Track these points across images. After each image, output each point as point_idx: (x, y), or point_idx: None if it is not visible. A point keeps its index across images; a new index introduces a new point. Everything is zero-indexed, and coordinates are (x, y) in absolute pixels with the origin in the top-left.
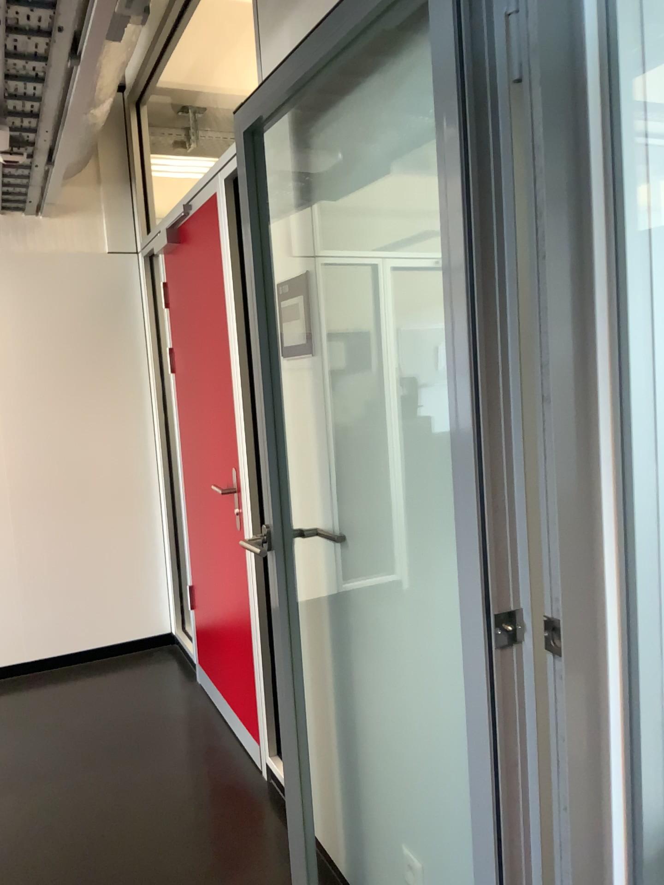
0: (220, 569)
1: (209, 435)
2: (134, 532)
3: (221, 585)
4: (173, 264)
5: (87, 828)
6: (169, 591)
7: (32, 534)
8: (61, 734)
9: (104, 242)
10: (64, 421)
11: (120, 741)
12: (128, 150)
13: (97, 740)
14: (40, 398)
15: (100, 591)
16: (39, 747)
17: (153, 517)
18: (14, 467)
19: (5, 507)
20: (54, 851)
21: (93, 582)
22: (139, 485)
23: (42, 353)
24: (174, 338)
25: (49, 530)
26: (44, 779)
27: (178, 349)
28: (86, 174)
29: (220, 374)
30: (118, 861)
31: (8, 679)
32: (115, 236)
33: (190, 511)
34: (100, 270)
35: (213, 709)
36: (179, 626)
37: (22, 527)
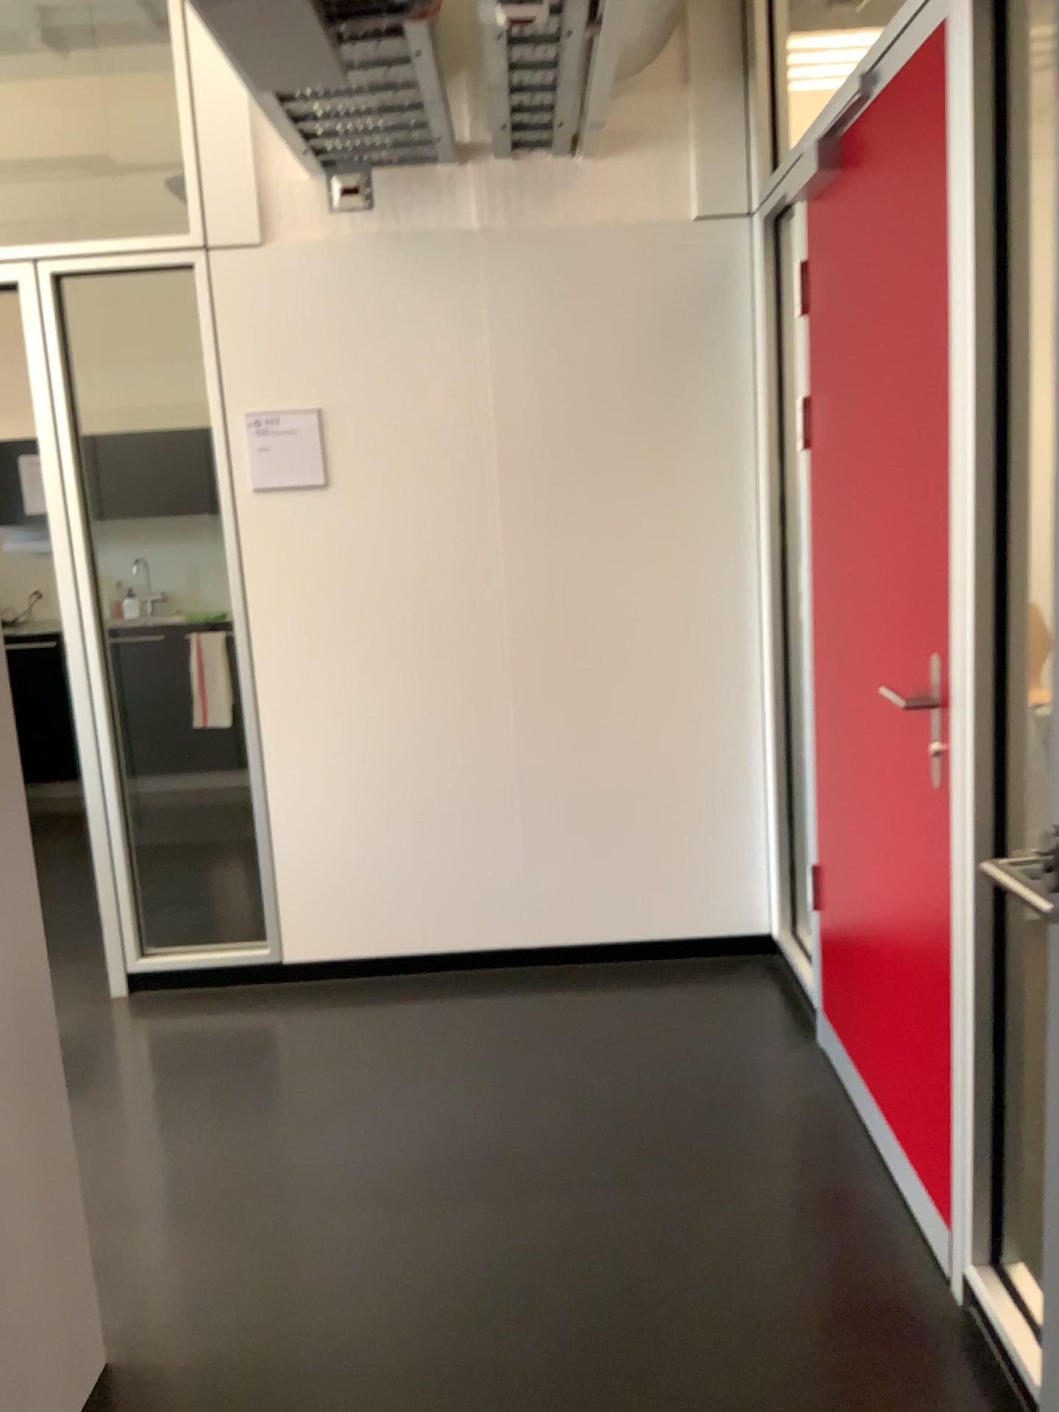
0: (885, 853)
1: (879, 576)
2: (714, 746)
3: (885, 883)
4: (825, 217)
5: (605, 1313)
6: (772, 859)
7: (542, 736)
8: (572, 1098)
9: (687, 198)
10: (603, 539)
11: (672, 1138)
12: (743, 6)
13: (632, 1126)
14: (564, 496)
15: (651, 845)
16: (535, 1116)
17: (750, 721)
18: (517, 618)
19: (501, 686)
20: (546, 1348)
21: (640, 826)
22: (729, 661)
23: (570, 415)
24: (816, 376)
25: (570, 731)
26: (538, 1184)
27: (823, 399)
28: (662, 65)
29: (917, 447)
30: (658, 1411)
31: (497, 971)
32: (709, 186)
33: (823, 721)
34: (678, 255)
35: (847, 1107)
36: (786, 923)
37: (527, 723)
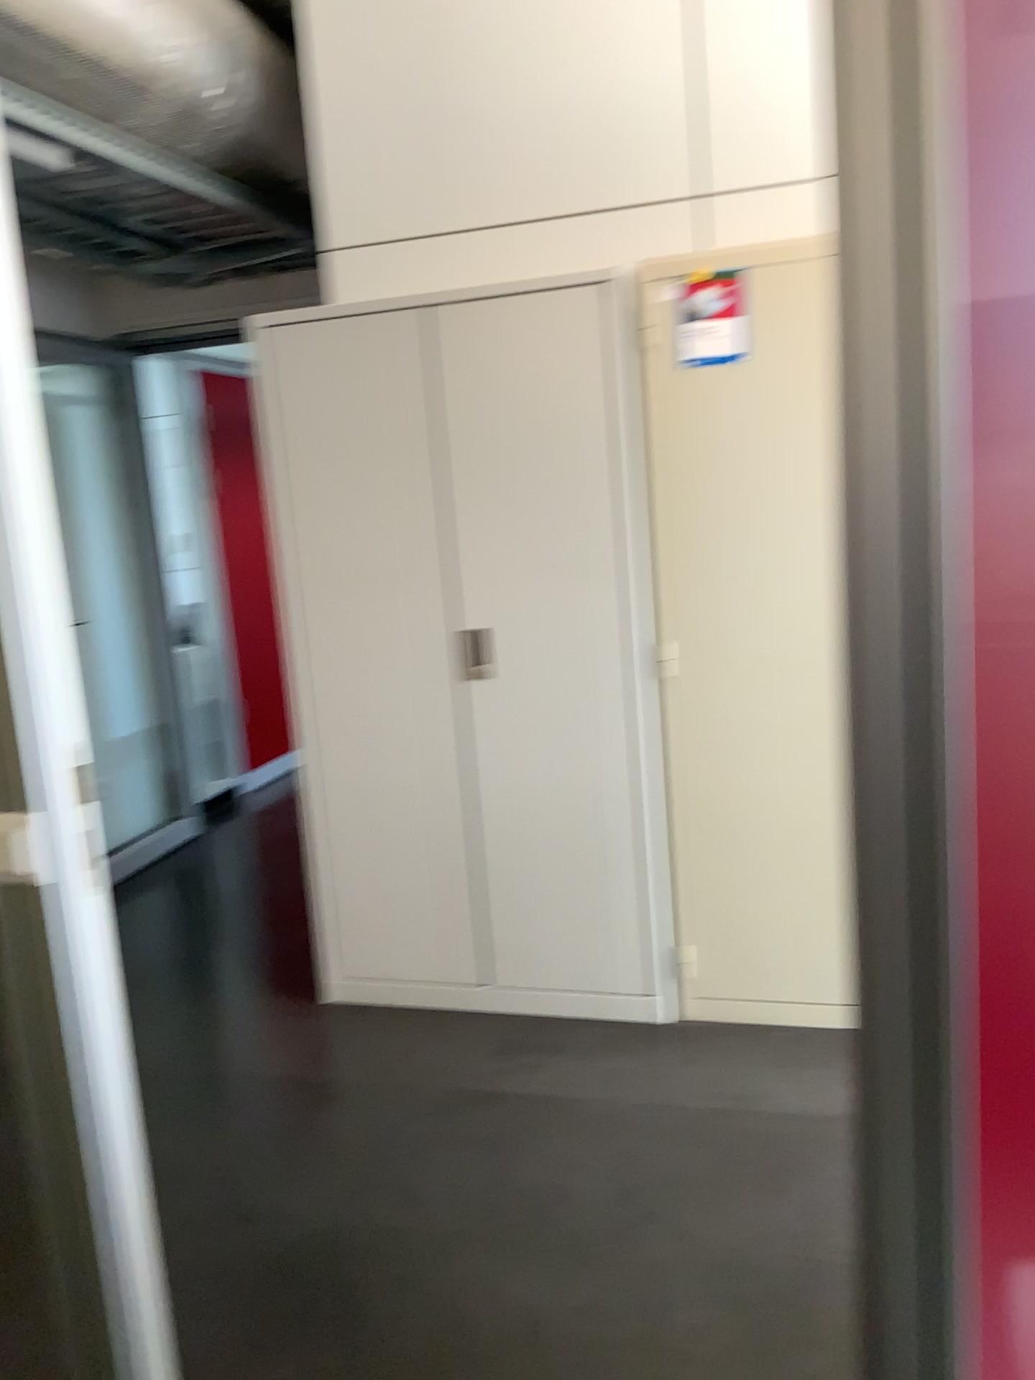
0: None
1: None
2: None
3: None
4: None
5: None
6: None
7: None
8: None
9: None
10: None
11: None
12: None
13: None
14: None
15: None
16: None
17: None
18: None
19: None
20: None
21: None
22: None
23: None
24: None
25: None
26: None
27: None
28: None
29: None
30: None
31: None
32: None
33: None
34: None
35: None
36: None
37: None
